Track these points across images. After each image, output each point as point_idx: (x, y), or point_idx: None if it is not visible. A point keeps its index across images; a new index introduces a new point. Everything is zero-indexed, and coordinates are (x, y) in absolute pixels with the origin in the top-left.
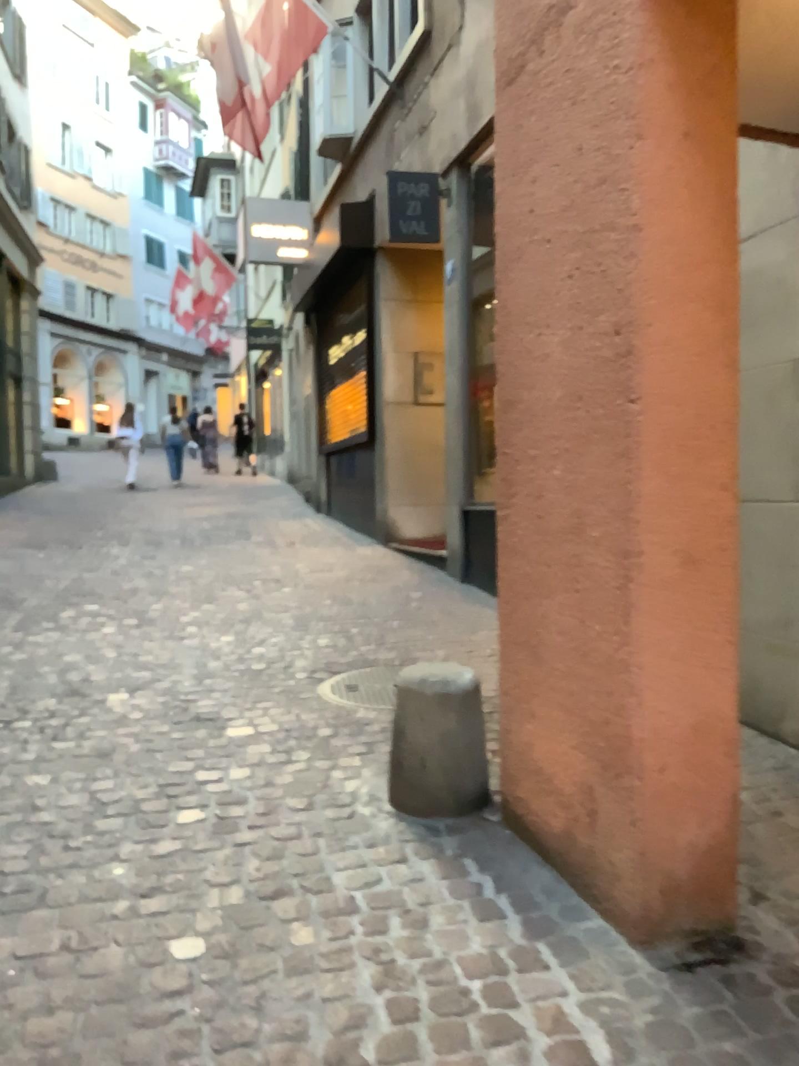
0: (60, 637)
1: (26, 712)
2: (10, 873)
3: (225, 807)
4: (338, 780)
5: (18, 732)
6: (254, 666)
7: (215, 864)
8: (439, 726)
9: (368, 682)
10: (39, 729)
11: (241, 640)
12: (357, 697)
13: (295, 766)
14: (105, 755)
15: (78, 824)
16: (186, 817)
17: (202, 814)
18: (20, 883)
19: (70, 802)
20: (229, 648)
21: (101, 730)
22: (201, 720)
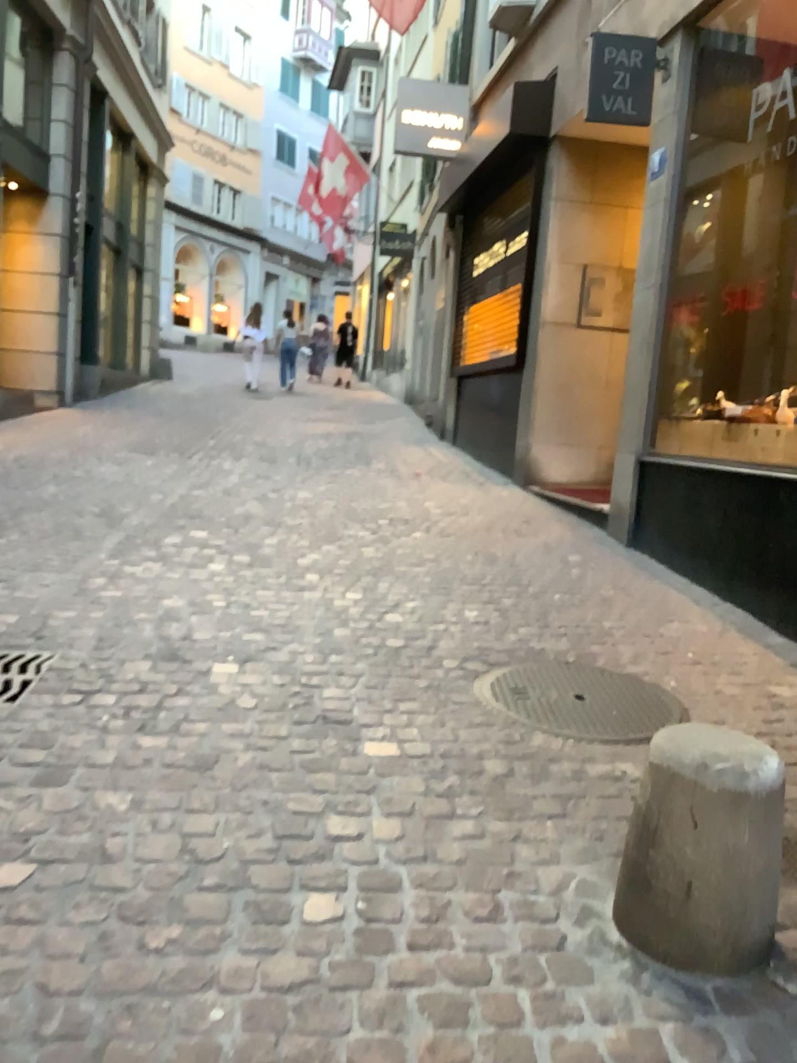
0: (159, 572)
1: (109, 680)
2: (55, 988)
3: (370, 895)
4: (530, 863)
5: (96, 710)
6: (391, 642)
7: (364, 1026)
8: (721, 837)
9: (538, 684)
10: (123, 711)
11: (371, 599)
12: (530, 708)
13: (464, 827)
14: (205, 767)
15: (161, 900)
16: (316, 910)
17: (339, 906)
18: (67, 1016)
19: (153, 849)
20: (358, 610)
21: (200, 722)
22: (330, 724)
